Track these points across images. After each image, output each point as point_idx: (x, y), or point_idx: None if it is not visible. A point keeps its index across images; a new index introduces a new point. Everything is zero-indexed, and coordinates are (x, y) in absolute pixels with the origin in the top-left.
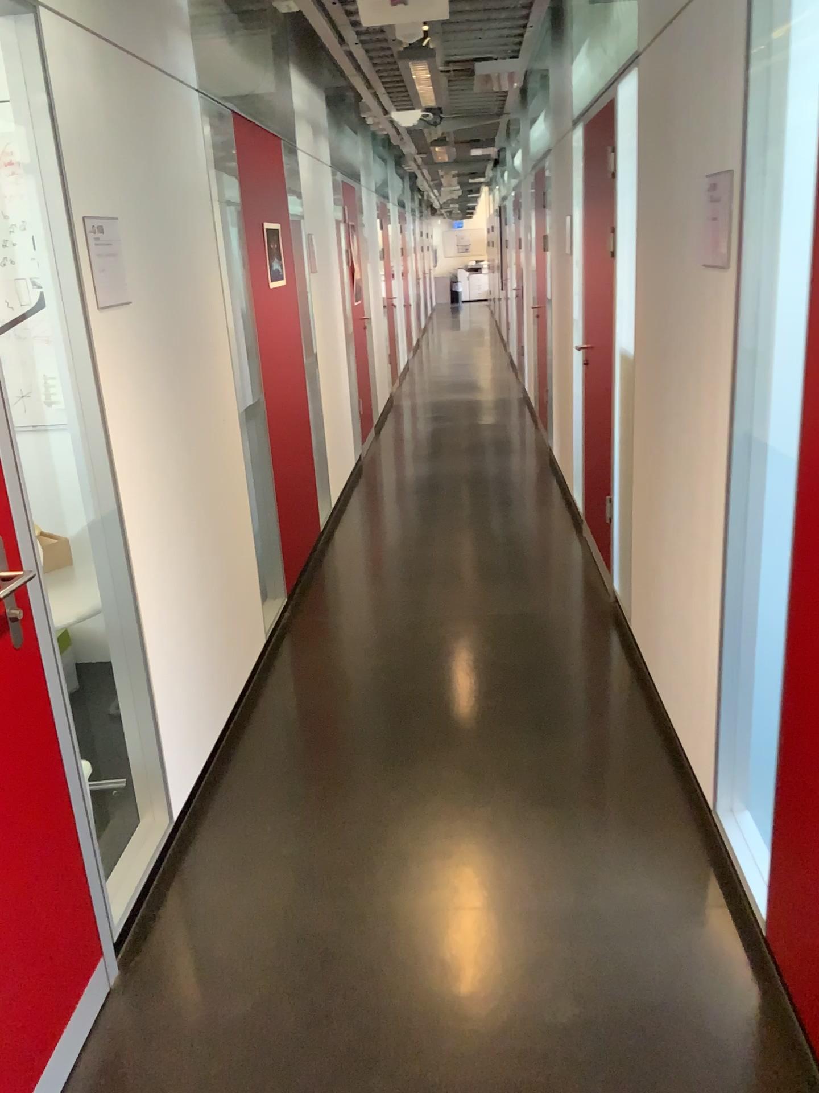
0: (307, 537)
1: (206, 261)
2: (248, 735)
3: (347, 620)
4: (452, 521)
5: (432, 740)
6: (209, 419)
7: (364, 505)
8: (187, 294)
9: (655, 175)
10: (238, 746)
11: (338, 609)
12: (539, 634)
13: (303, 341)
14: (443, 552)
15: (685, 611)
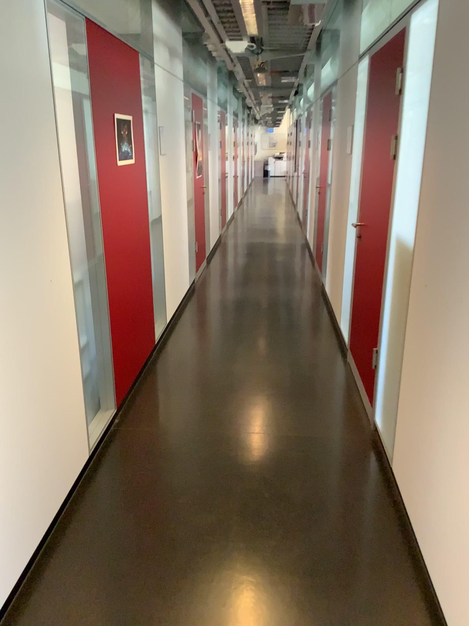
0: (143, 351)
1: (41, 141)
2: (52, 567)
3: (163, 432)
4: (252, 340)
5: (215, 589)
6: (33, 284)
7: (191, 321)
8: (6, 172)
9: (456, 87)
10: (40, 581)
11: (157, 419)
12: (314, 461)
13: (148, 206)
14: (243, 368)
15: (465, 511)
